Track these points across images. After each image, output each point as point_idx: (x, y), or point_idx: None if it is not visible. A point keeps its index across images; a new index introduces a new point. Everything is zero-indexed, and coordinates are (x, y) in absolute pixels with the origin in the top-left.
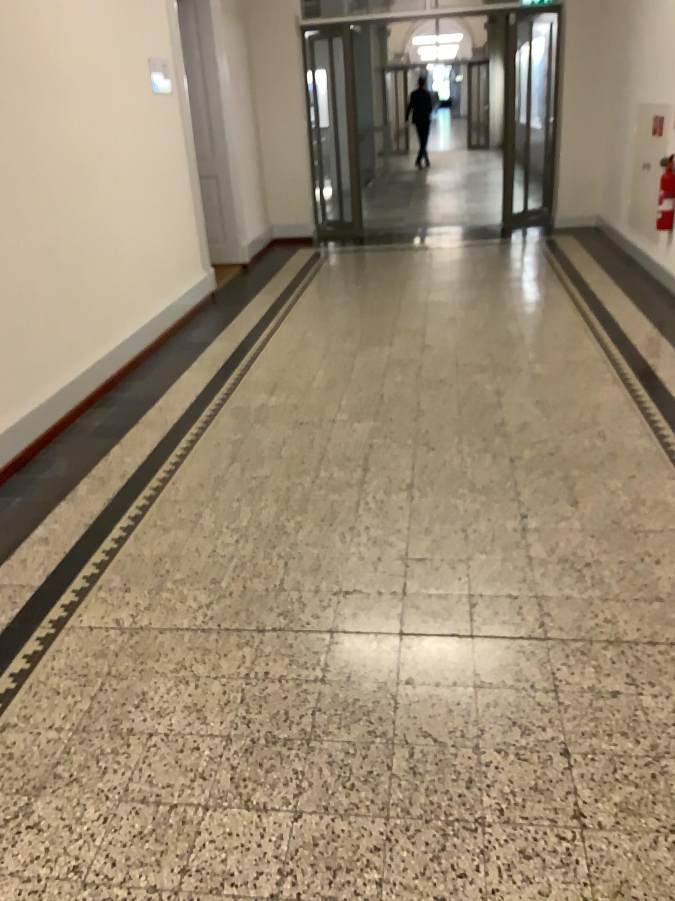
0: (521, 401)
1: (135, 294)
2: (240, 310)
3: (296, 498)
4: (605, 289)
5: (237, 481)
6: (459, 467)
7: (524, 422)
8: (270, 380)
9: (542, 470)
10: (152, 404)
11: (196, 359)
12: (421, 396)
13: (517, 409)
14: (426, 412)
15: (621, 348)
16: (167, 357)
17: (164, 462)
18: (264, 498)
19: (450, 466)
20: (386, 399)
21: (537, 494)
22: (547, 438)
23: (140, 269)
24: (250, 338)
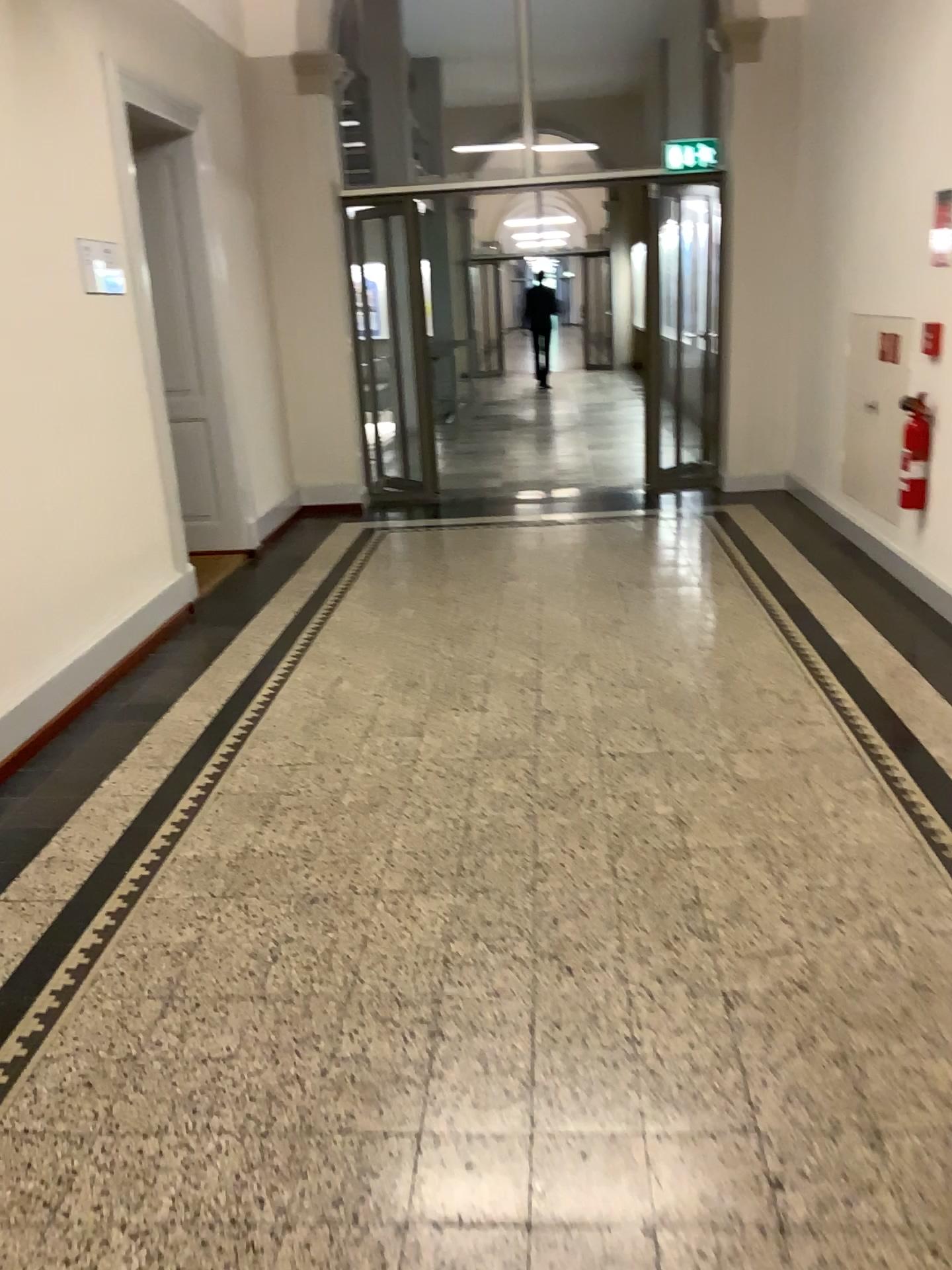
0: (723, 840)
1: (30, 632)
2: (228, 641)
3: (286, 1120)
4: (828, 603)
5: (167, 1064)
6: (625, 1021)
7: (737, 897)
8: (265, 792)
9: (791, 1028)
10: (39, 848)
11: (137, 743)
12: (540, 830)
13: (721, 862)
14: (551, 871)
15: (880, 722)
16: (88, 738)
17: (27, 1008)
18: (220, 1120)
19: (606, 1018)
20: (476, 837)
21: (792, 1104)
22: (787, 938)
23: (41, 587)
24: (239, 699)
